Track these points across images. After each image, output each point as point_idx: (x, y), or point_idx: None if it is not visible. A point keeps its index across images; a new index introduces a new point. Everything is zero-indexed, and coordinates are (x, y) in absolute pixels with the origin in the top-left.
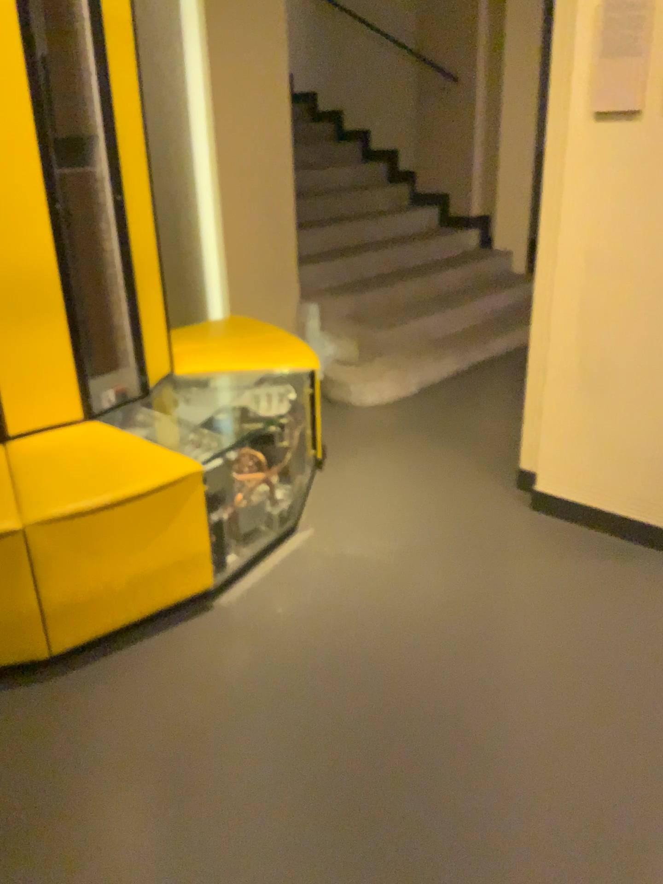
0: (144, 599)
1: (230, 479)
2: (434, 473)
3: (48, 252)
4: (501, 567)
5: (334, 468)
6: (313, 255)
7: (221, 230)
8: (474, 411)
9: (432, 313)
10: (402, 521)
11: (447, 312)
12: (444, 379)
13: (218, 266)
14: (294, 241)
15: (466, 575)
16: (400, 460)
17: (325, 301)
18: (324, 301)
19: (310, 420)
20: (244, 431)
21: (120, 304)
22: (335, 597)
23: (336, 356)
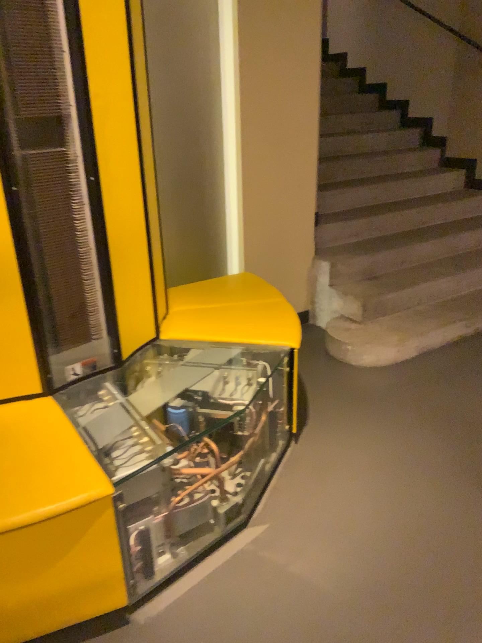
0: (43, 618)
1: (171, 478)
2: (410, 467)
3: (3, 234)
4: (464, 638)
5: (310, 442)
6: (336, 212)
7: (243, 193)
8: (470, 387)
9: (443, 274)
10: (361, 532)
11: (458, 274)
12: (445, 343)
13: (238, 225)
14: (321, 199)
15: (418, 641)
16: (378, 442)
17: (339, 258)
18: (338, 257)
19: (285, 397)
20: (202, 417)
21: (92, 280)
22: (258, 640)
23: (340, 313)
